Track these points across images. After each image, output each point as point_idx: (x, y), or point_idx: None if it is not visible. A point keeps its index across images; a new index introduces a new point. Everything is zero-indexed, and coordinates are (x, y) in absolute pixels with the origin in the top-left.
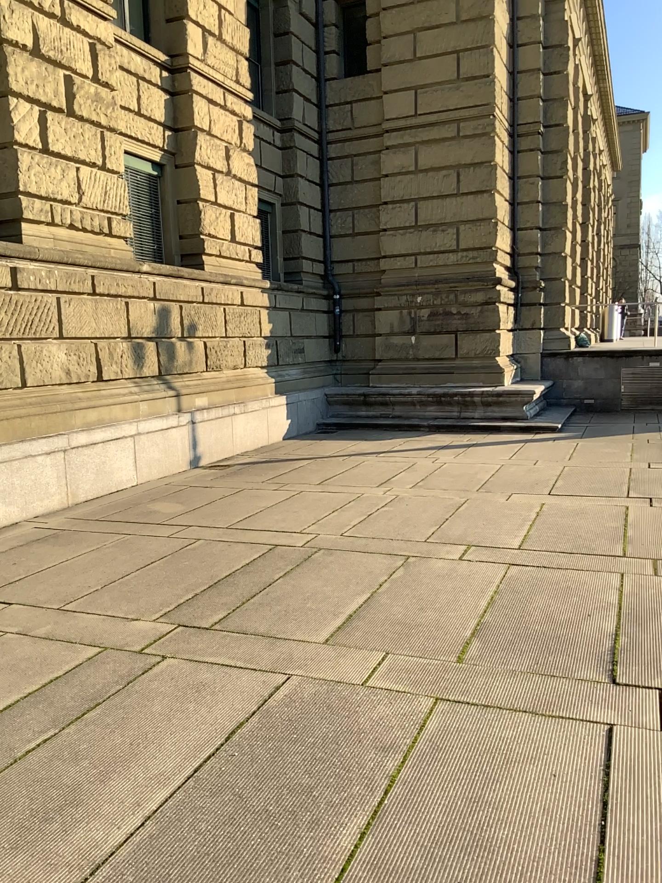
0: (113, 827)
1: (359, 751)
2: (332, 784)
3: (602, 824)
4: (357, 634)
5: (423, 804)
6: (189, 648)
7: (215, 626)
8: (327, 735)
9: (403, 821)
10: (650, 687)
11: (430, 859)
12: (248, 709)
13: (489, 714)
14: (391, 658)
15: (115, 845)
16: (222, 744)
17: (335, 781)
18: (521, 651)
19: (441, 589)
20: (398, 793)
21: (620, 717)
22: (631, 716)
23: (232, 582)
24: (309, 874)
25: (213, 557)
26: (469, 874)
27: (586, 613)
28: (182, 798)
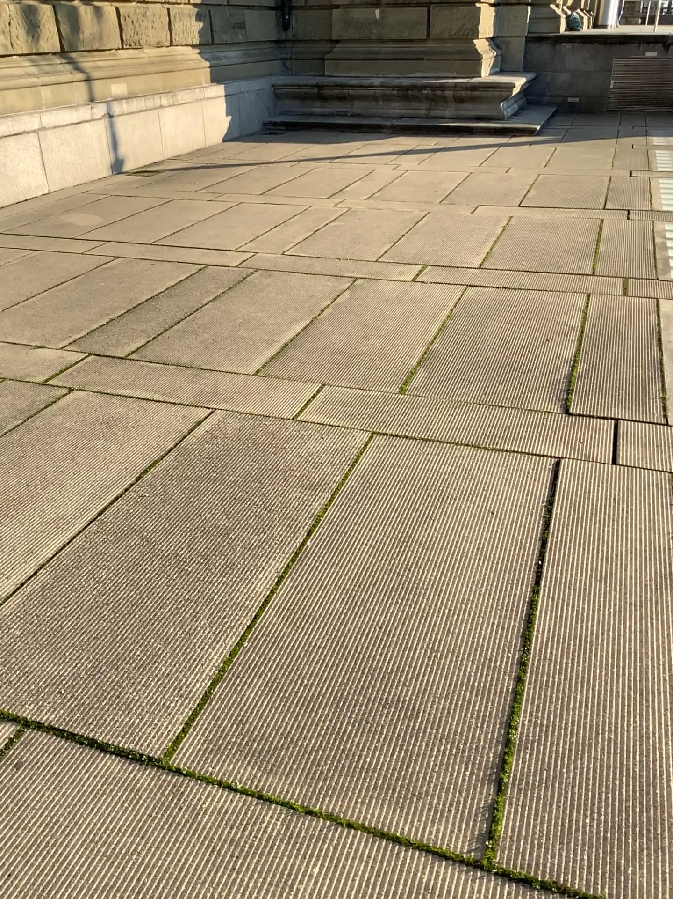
0: (3, 578)
1: (282, 492)
2: (250, 528)
3: (538, 566)
4: (290, 363)
5: (347, 548)
6: (99, 380)
7: (130, 354)
8: (248, 475)
9: (324, 566)
10: (605, 418)
11: (350, 605)
12: (163, 447)
13: (428, 450)
14: (326, 389)
15: (2, 599)
16: (131, 486)
17: (253, 525)
18: (470, 380)
19: (388, 313)
20: (321, 536)
21: (570, 452)
22: (581, 450)
23: (153, 305)
24: (217, 623)
25: (133, 277)
26: (392, 620)
27: (544, 339)
28: (81, 546)
